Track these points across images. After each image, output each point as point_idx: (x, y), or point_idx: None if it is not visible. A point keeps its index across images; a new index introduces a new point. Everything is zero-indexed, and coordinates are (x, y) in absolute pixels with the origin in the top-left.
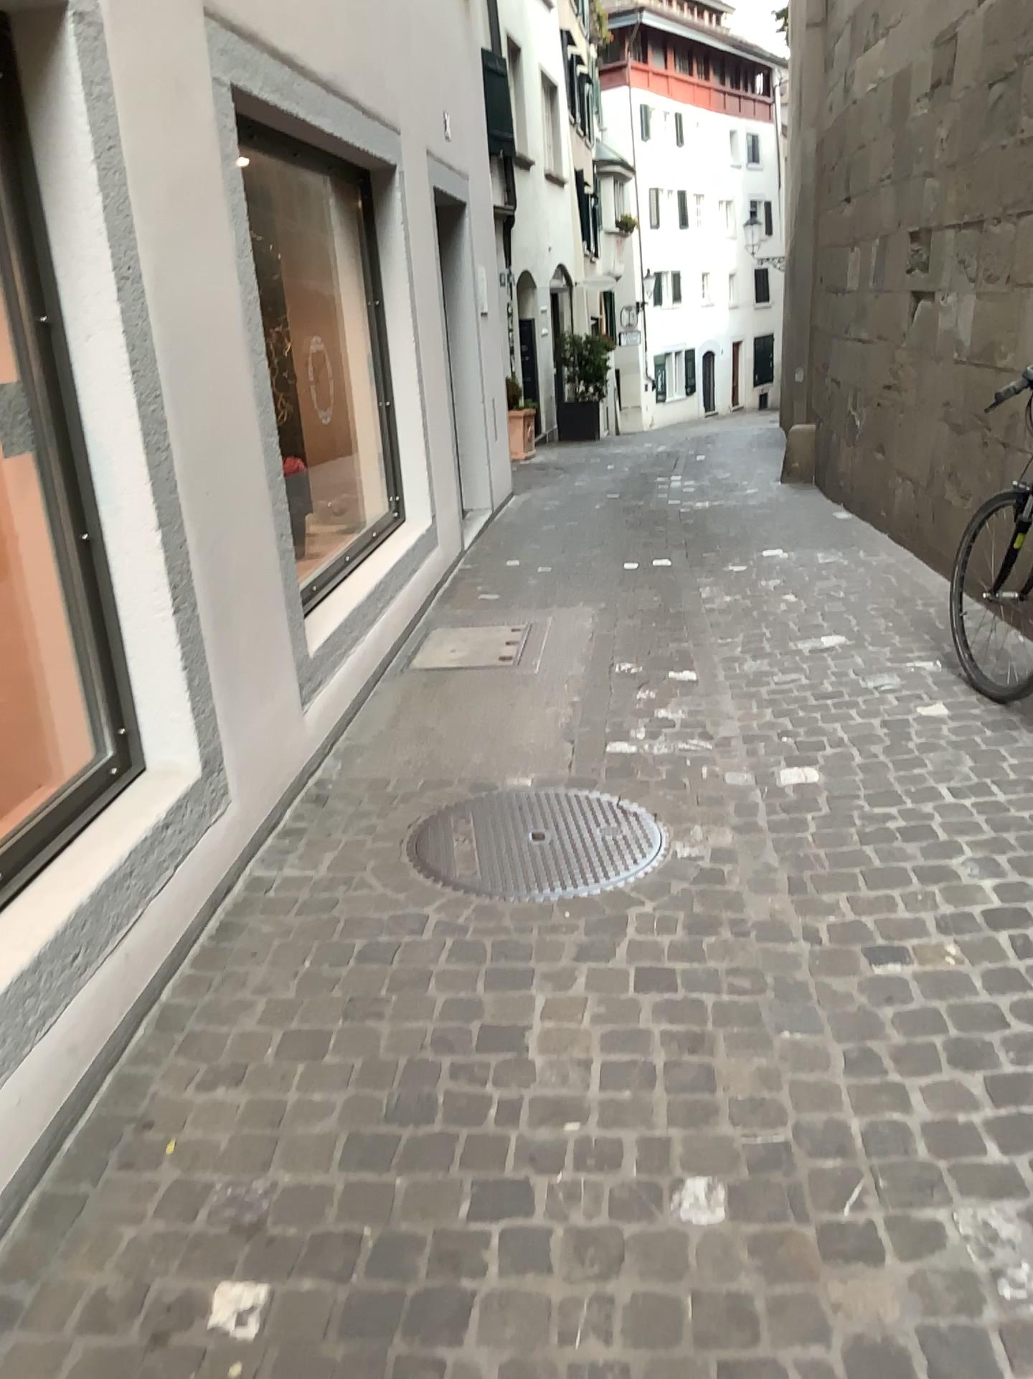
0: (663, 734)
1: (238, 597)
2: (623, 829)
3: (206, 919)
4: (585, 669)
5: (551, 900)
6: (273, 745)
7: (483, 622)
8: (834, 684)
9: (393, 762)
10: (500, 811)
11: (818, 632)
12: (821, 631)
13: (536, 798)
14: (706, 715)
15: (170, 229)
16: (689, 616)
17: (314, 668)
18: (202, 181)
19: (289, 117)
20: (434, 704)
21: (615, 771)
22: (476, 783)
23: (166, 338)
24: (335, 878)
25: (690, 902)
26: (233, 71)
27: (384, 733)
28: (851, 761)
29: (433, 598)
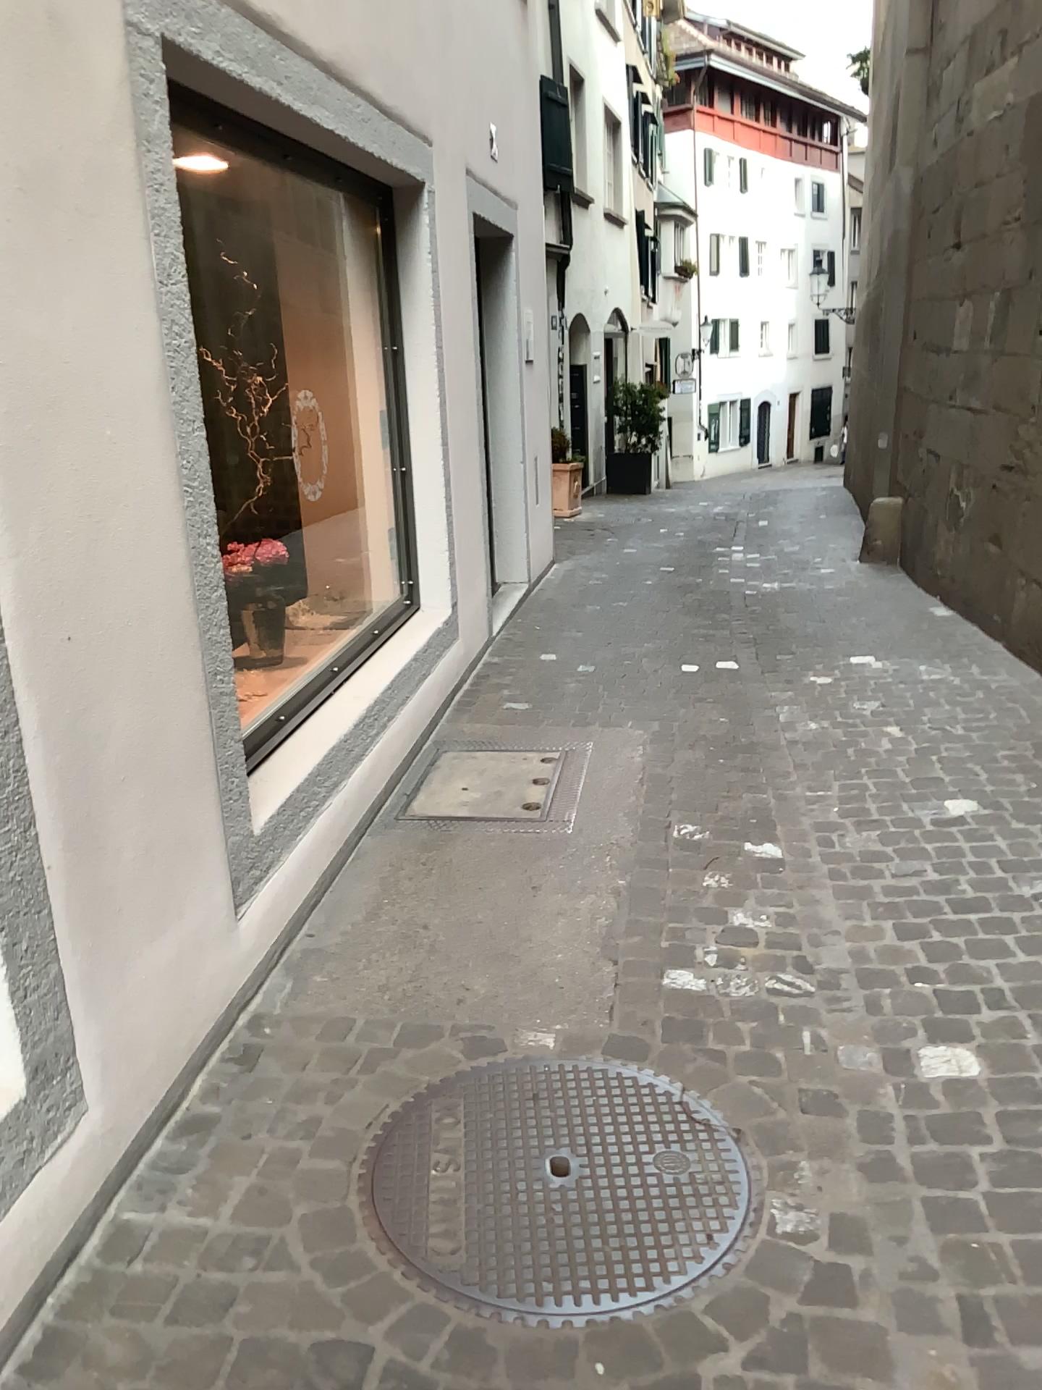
0: (741, 958)
1: (123, 789)
2: (689, 1151)
3: (18, 1334)
4: (634, 834)
5: (576, 1322)
6: (179, 993)
7: (506, 748)
8: (974, 885)
9: (365, 985)
10: (508, 1099)
11: (939, 792)
12: (944, 790)
13: (561, 1075)
14: (800, 925)
15: (21, 234)
16: (767, 755)
17: (263, 846)
18: (90, 165)
19: (266, 100)
20: (433, 880)
21: (676, 1026)
22: (477, 1037)
23: (1, 404)
24: (243, 1237)
25: (803, 1348)
26: (170, 18)
27: (360, 930)
28: (1021, 1039)
29: (448, 711)
